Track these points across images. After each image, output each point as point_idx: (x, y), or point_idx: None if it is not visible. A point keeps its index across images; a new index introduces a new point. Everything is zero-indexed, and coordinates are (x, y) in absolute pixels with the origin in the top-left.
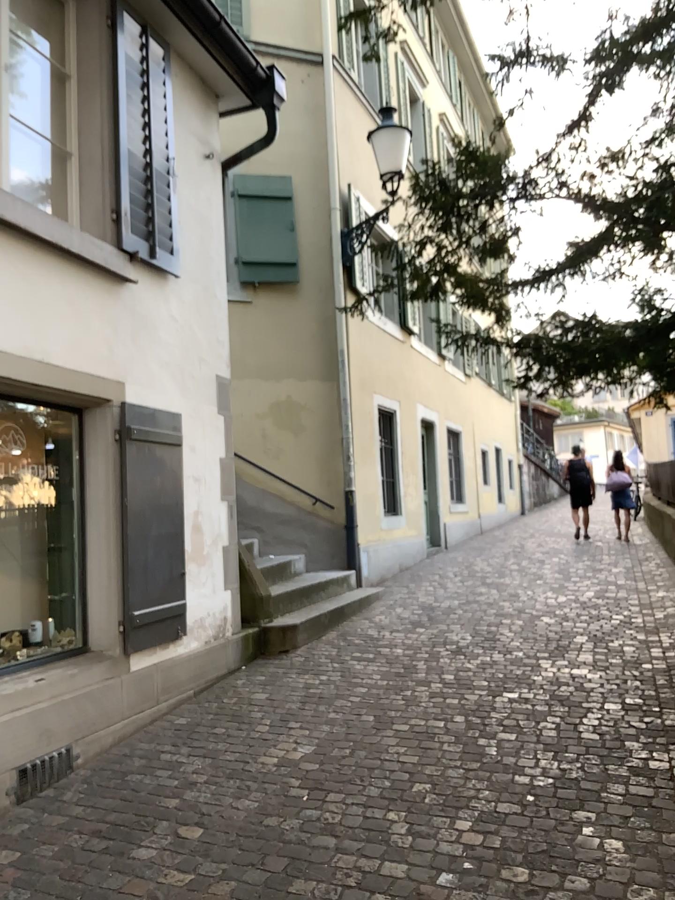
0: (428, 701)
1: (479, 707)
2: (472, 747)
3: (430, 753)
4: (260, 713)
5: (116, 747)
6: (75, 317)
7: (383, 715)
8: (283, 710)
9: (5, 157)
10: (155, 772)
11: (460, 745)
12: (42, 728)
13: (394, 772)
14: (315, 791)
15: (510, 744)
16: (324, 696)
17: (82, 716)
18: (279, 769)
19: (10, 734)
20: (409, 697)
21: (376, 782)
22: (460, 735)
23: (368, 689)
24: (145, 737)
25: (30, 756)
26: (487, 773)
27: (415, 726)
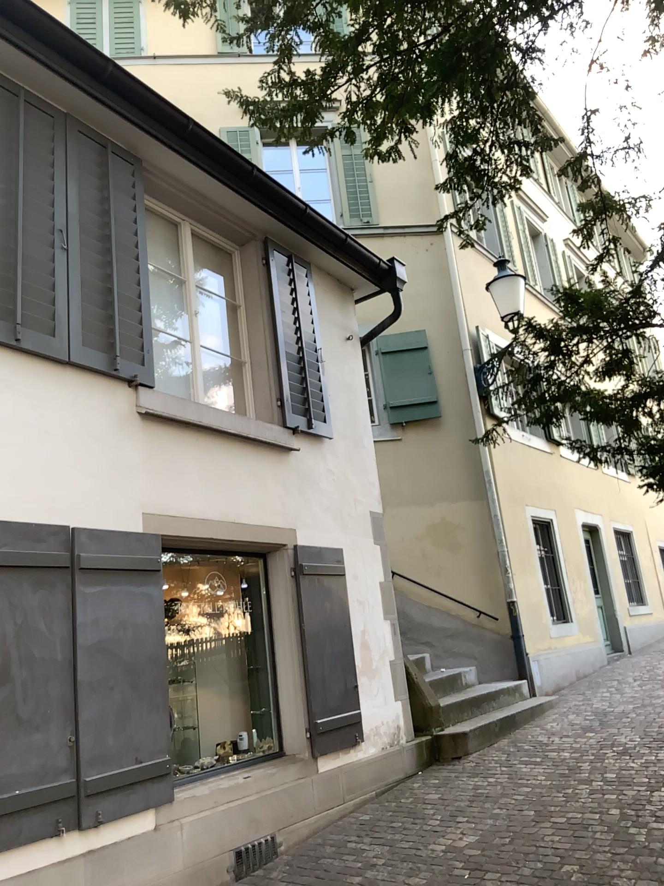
0: (586, 796)
1: (634, 801)
2: (622, 835)
3: (581, 840)
4: (432, 810)
5: (311, 837)
6: (254, 485)
7: (542, 809)
8: (452, 806)
9: (198, 376)
10: (342, 857)
11: (610, 833)
12: (250, 817)
13: (547, 856)
14: (474, 872)
15: (659, 832)
16: (490, 794)
17: (281, 809)
18: (444, 854)
19: (227, 820)
20: (568, 794)
21: (529, 864)
22: (612, 825)
23: (531, 787)
24: (334, 830)
25: (243, 840)
26: (632, 857)
27: (571, 818)
